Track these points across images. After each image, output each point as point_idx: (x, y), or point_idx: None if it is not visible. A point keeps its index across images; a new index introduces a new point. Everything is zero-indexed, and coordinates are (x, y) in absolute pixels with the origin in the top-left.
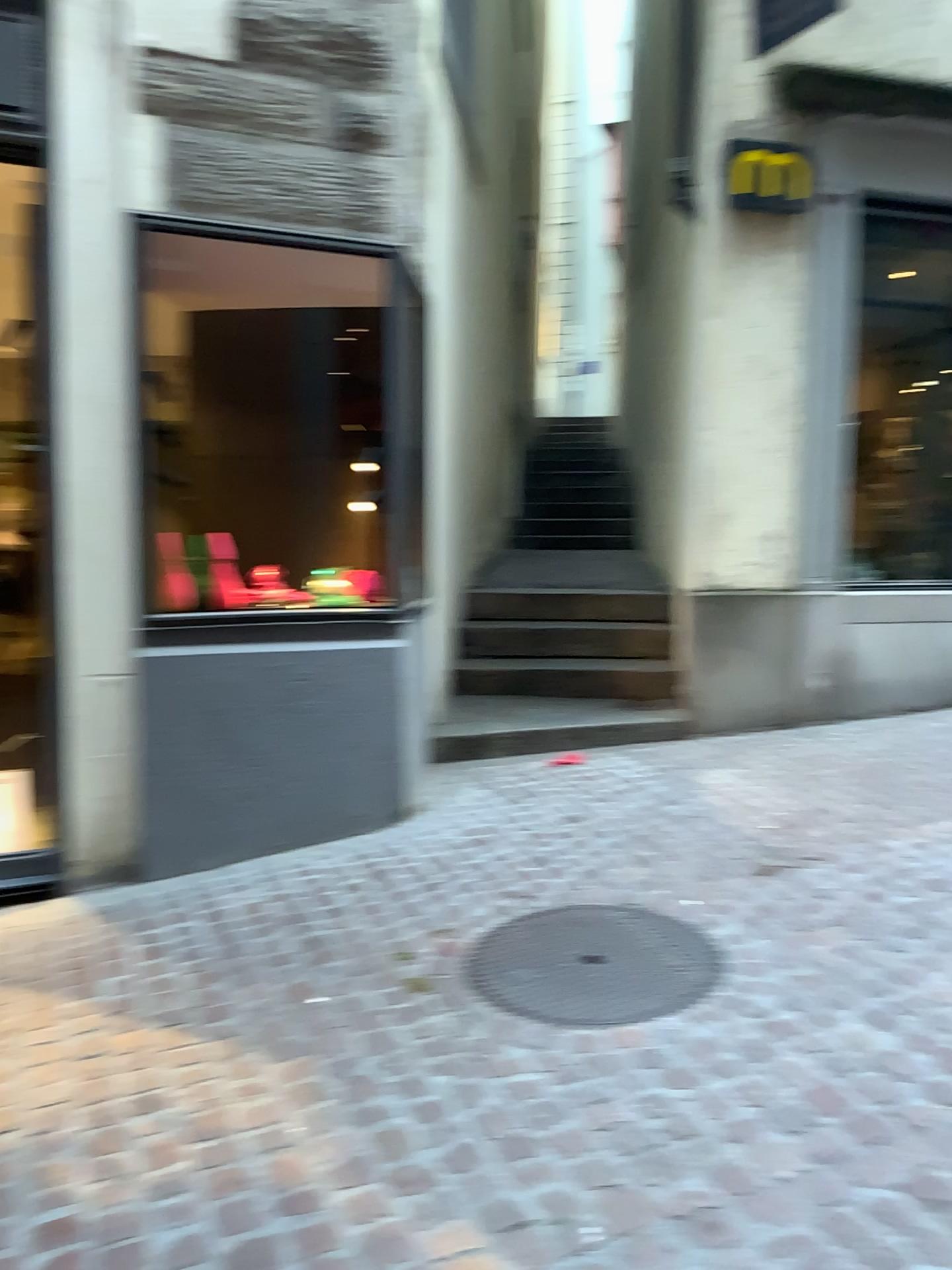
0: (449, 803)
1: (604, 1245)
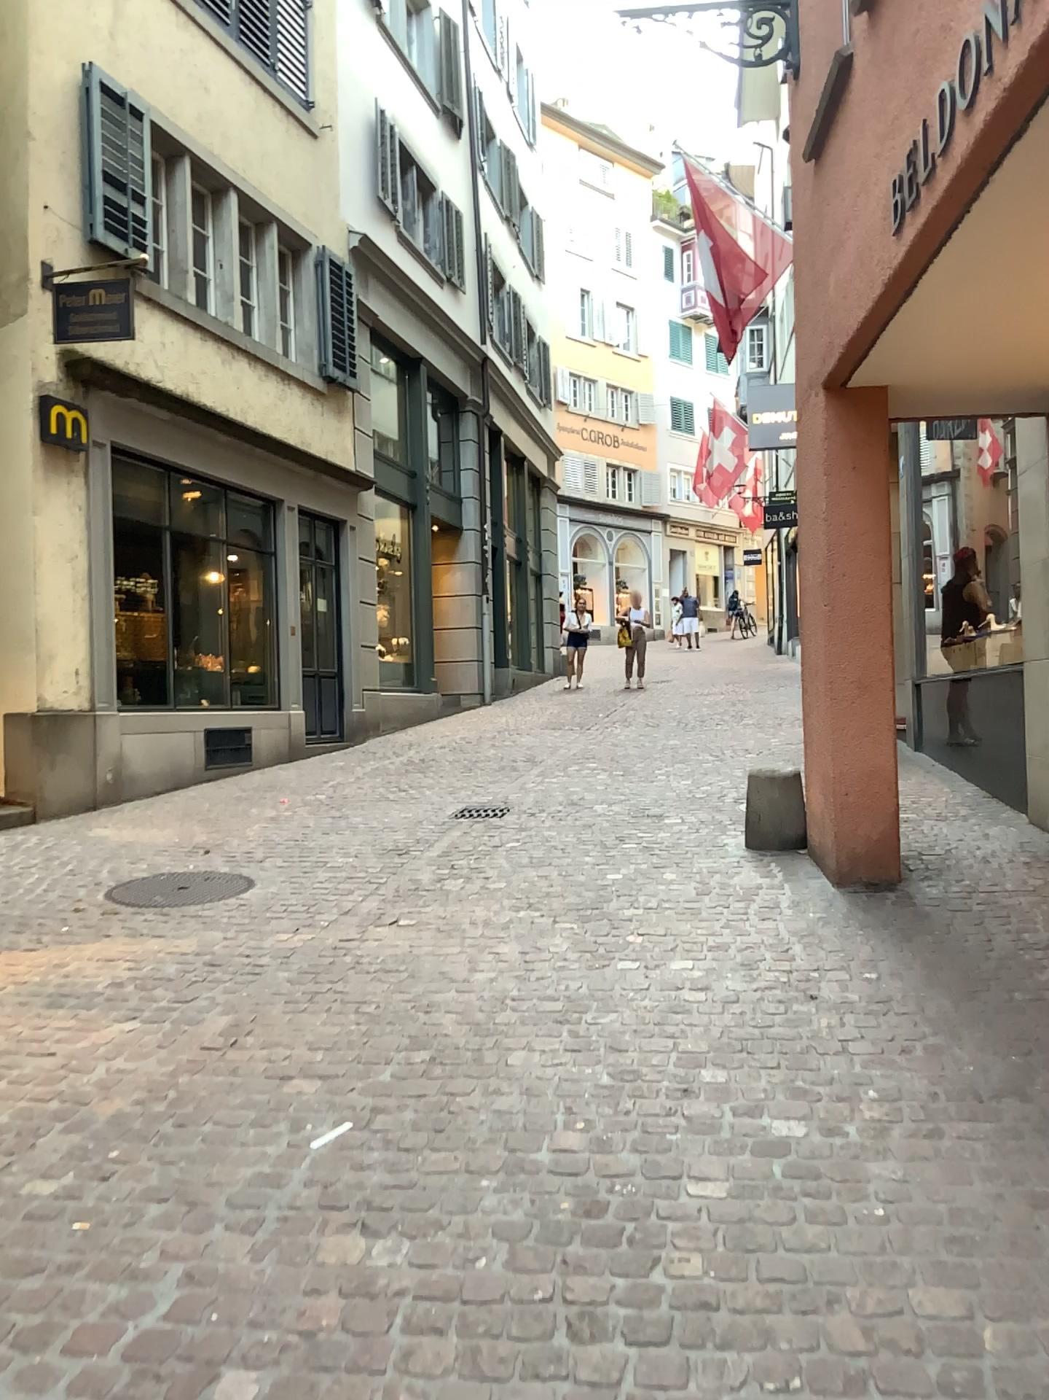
0: None
1: (330, 923)
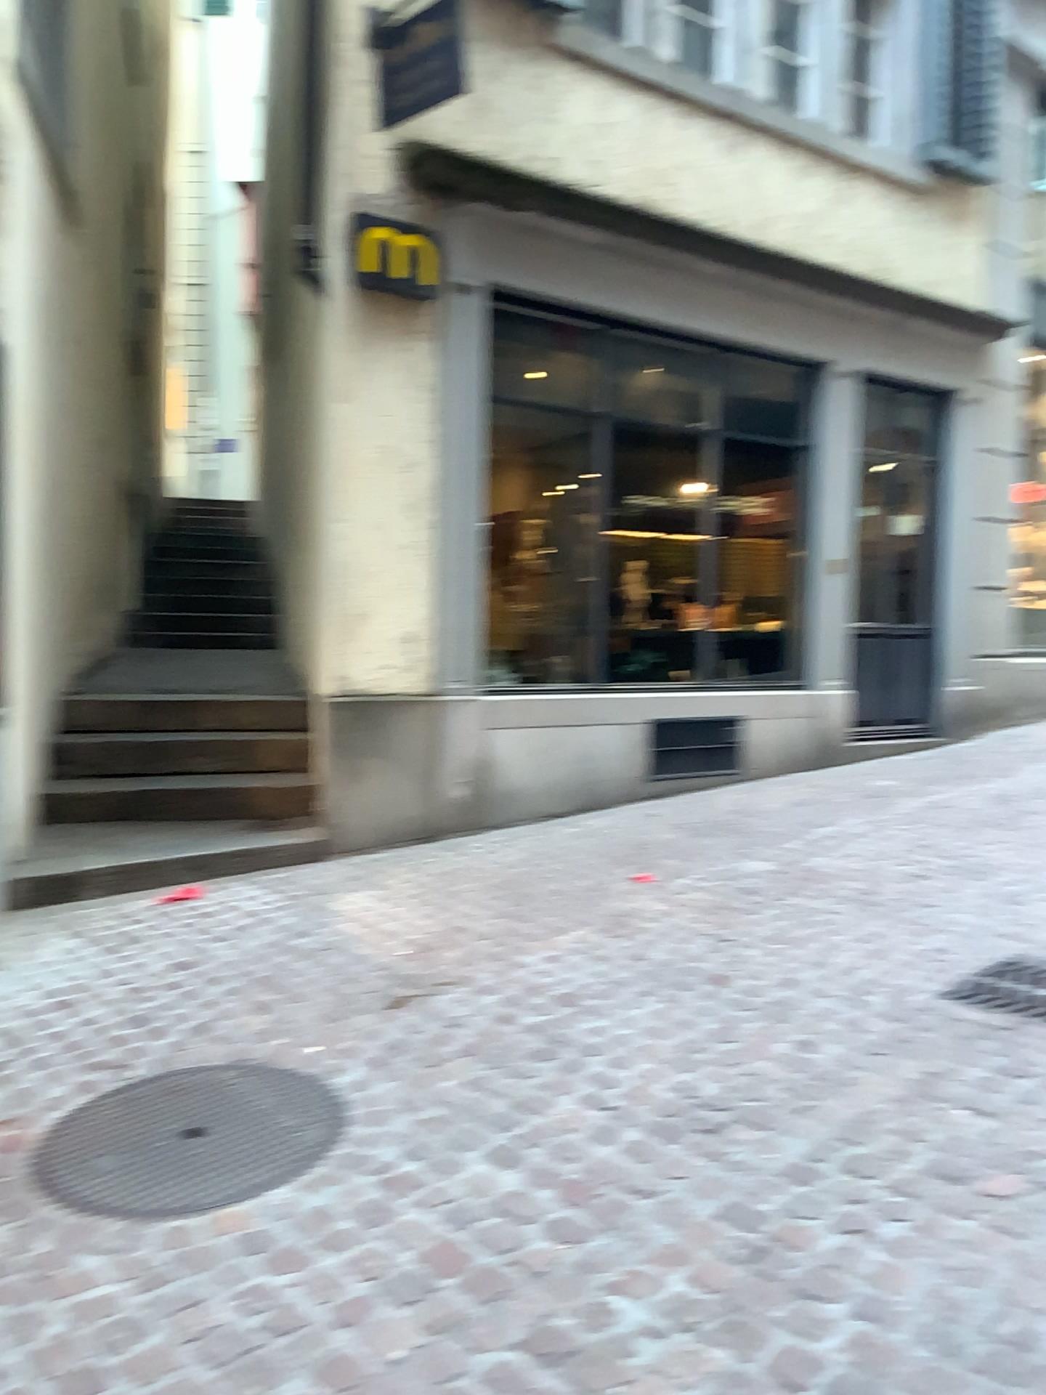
0: (28, 958)
1: None
